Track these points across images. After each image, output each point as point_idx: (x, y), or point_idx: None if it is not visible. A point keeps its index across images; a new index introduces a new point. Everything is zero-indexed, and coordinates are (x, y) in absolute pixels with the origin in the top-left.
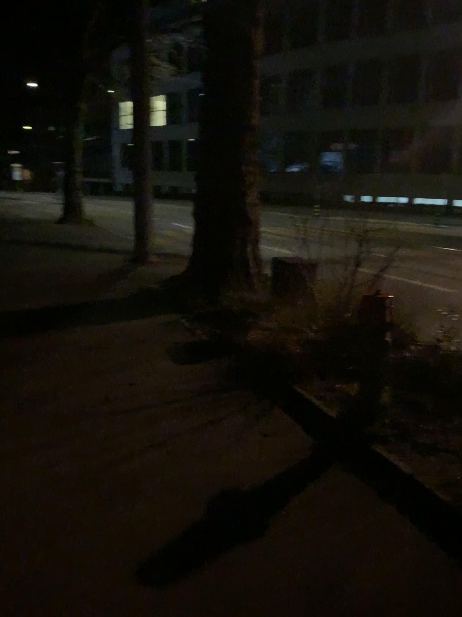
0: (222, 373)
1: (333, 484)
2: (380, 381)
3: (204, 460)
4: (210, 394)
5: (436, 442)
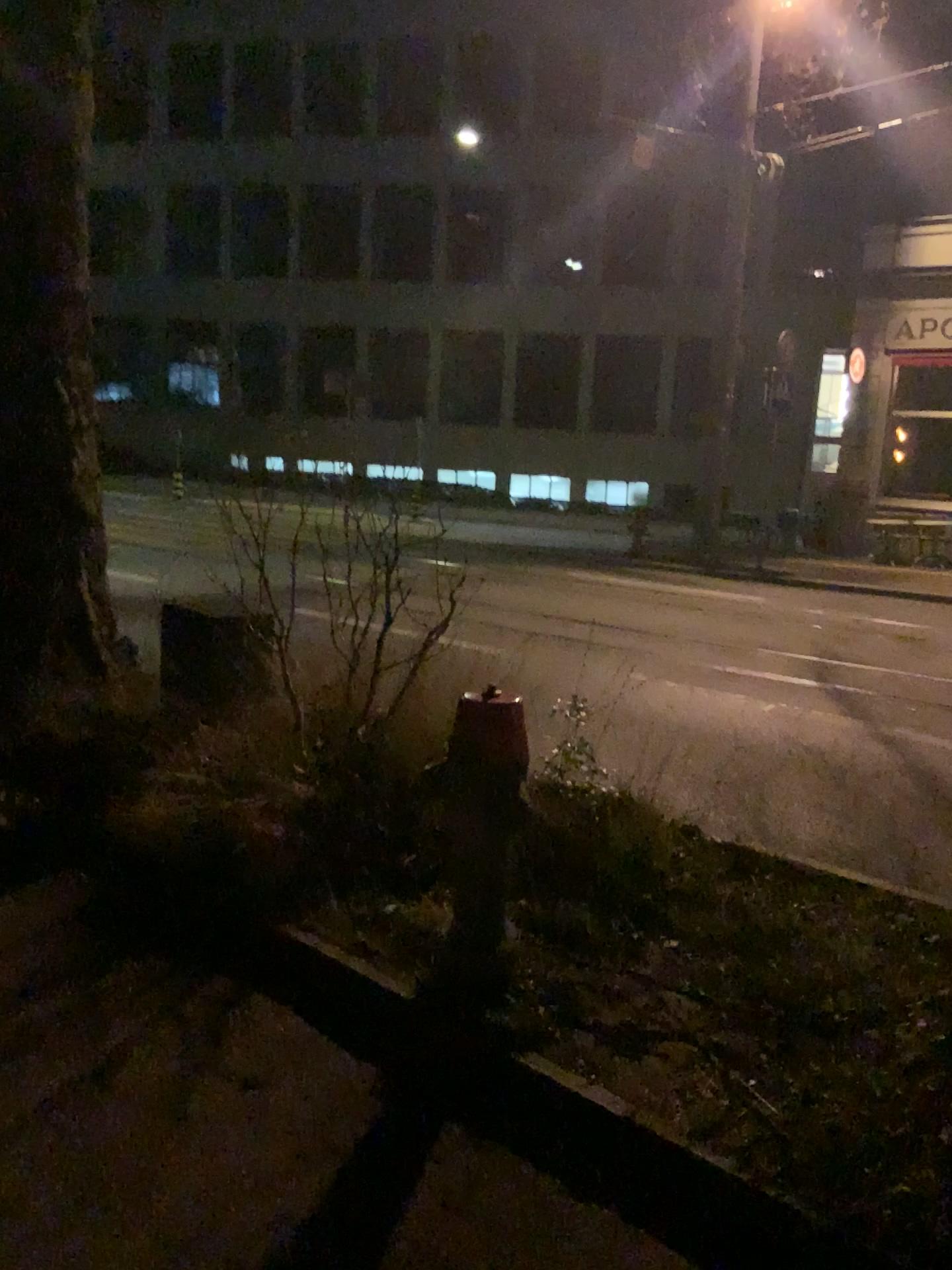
0: (75, 912)
1: (453, 1184)
2: (501, 892)
3: (96, 1202)
4: (58, 979)
5: (641, 1018)
